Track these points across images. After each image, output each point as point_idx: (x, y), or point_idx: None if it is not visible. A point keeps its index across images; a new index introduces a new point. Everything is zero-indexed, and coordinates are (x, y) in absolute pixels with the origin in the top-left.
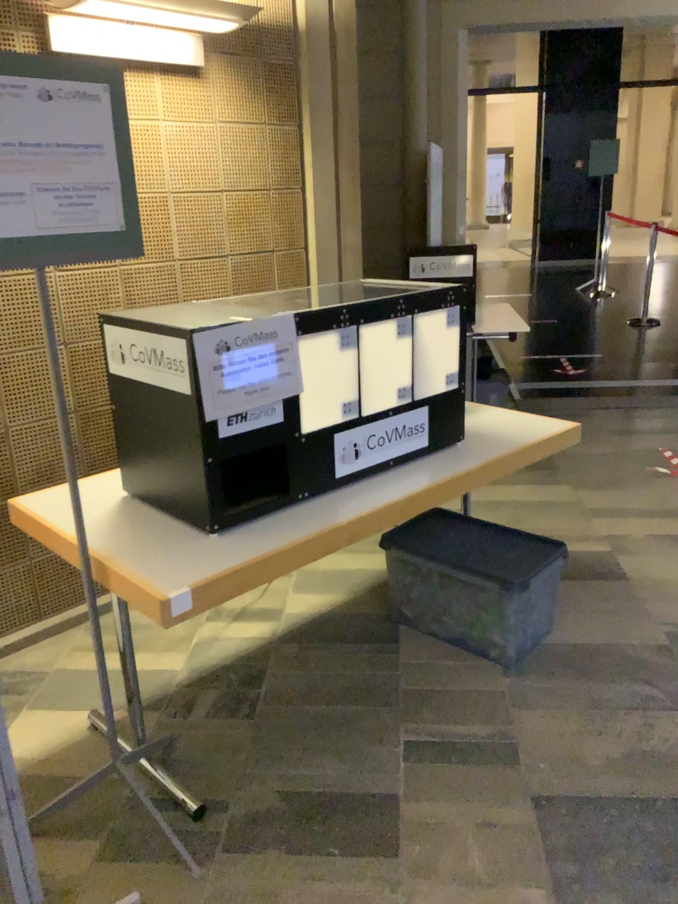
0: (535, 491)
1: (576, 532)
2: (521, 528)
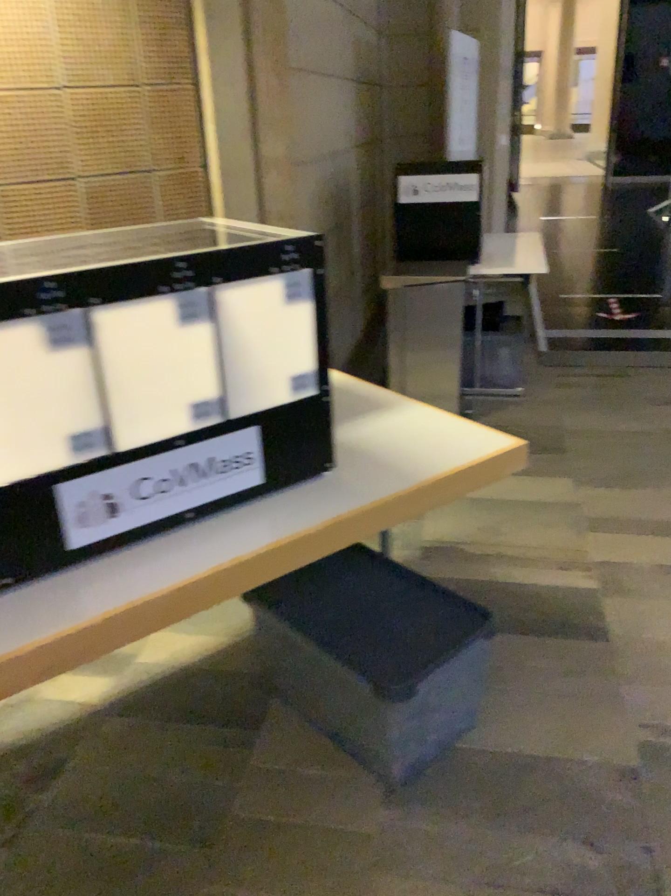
0: (520, 491)
1: (558, 559)
2: (485, 549)
